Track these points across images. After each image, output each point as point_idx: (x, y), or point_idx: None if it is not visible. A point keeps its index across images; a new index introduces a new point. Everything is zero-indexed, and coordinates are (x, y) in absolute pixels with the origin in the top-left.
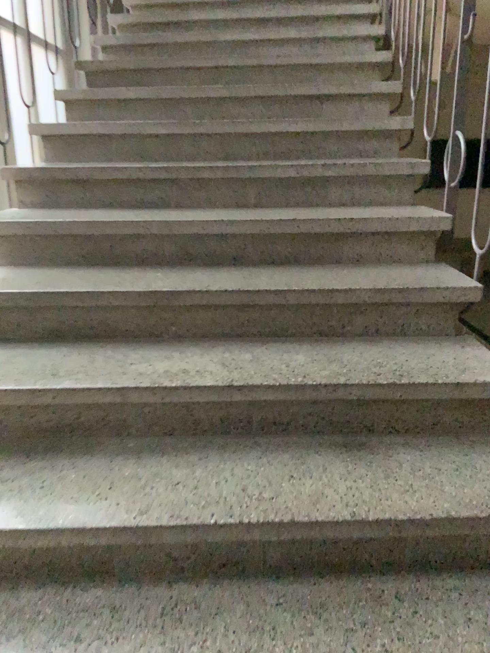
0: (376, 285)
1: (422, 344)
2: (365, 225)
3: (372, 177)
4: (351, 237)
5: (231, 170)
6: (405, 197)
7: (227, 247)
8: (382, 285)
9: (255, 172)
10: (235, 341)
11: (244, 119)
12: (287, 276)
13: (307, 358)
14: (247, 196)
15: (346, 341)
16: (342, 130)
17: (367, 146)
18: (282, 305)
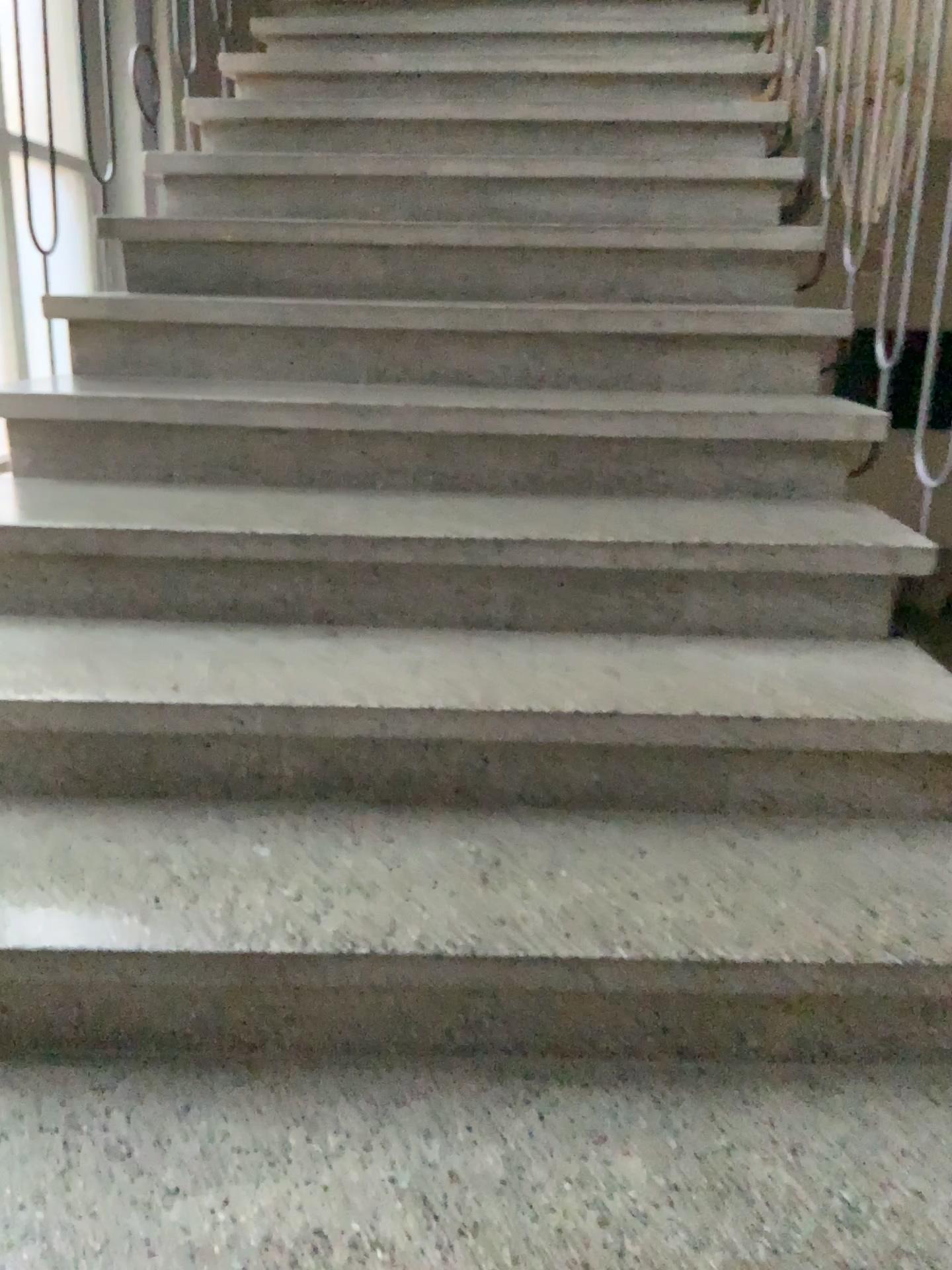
0: (831, 939)
1: (950, 1108)
2: (791, 736)
3: (796, 574)
4: (754, 756)
5: (455, 548)
6: (874, 624)
7: (443, 773)
8: (849, 949)
9: (513, 552)
10: (459, 1066)
11: (488, 393)
12: (598, 887)
13: (654, 1180)
14: (491, 605)
15: (746, 1080)
16: (719, 439)
17: (776, 479)
18: (586, 992)
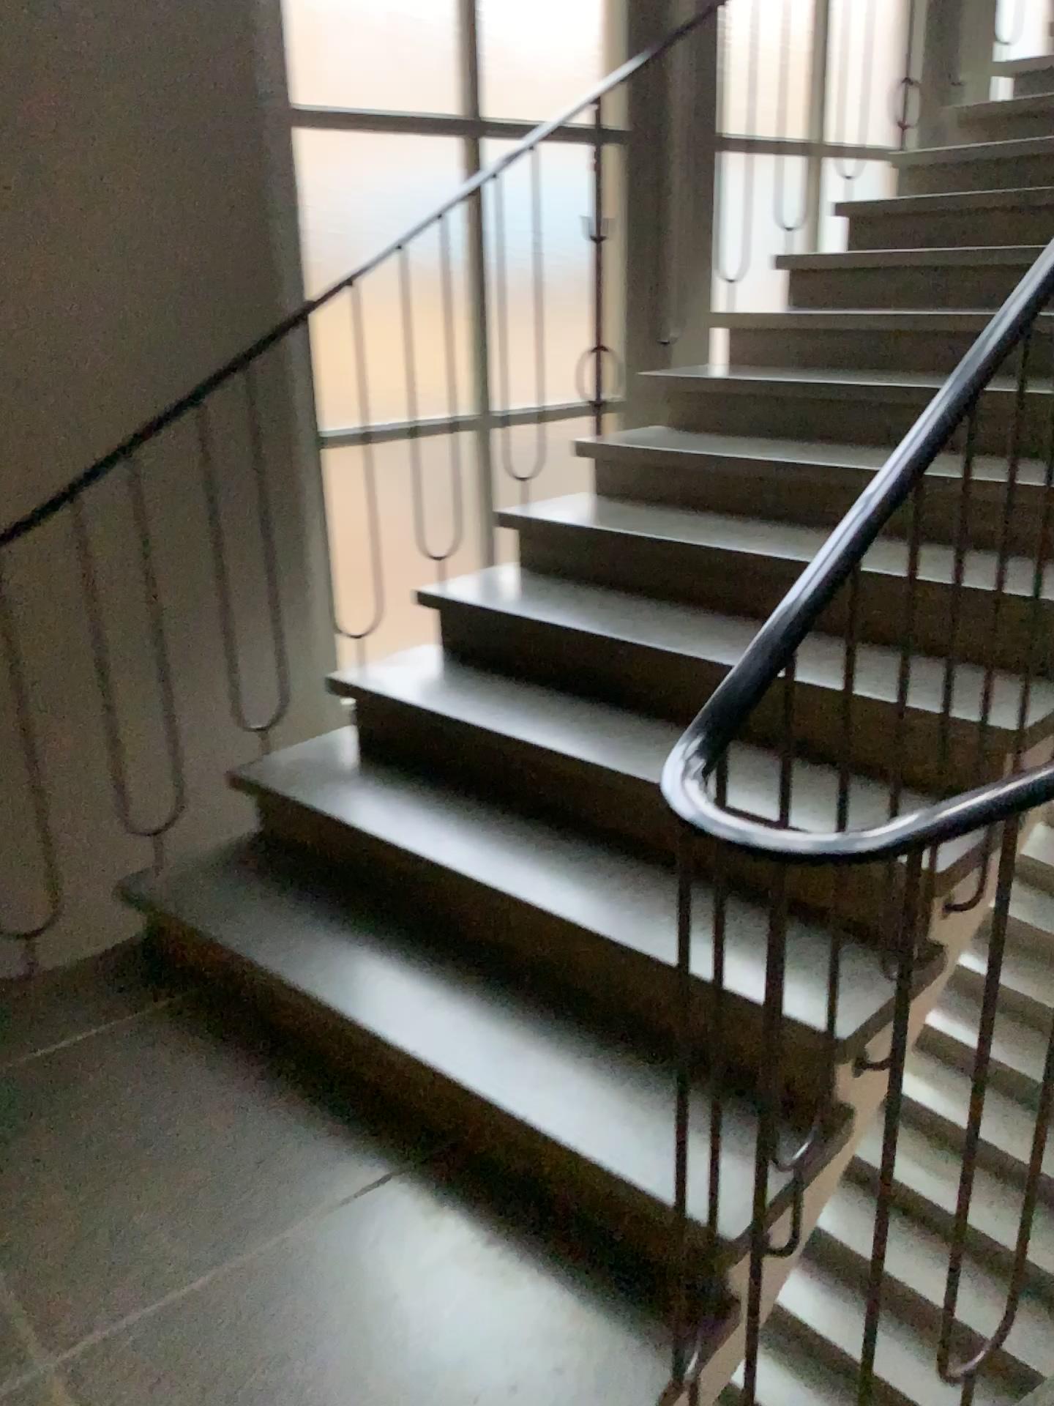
0: None
1: None
2: None
3: None
4: None
5: None
6: None
7: None
8: None
9: None
10: None
11: None
12: None
13: None
14: None
15: None
16: None
17: None
18: None
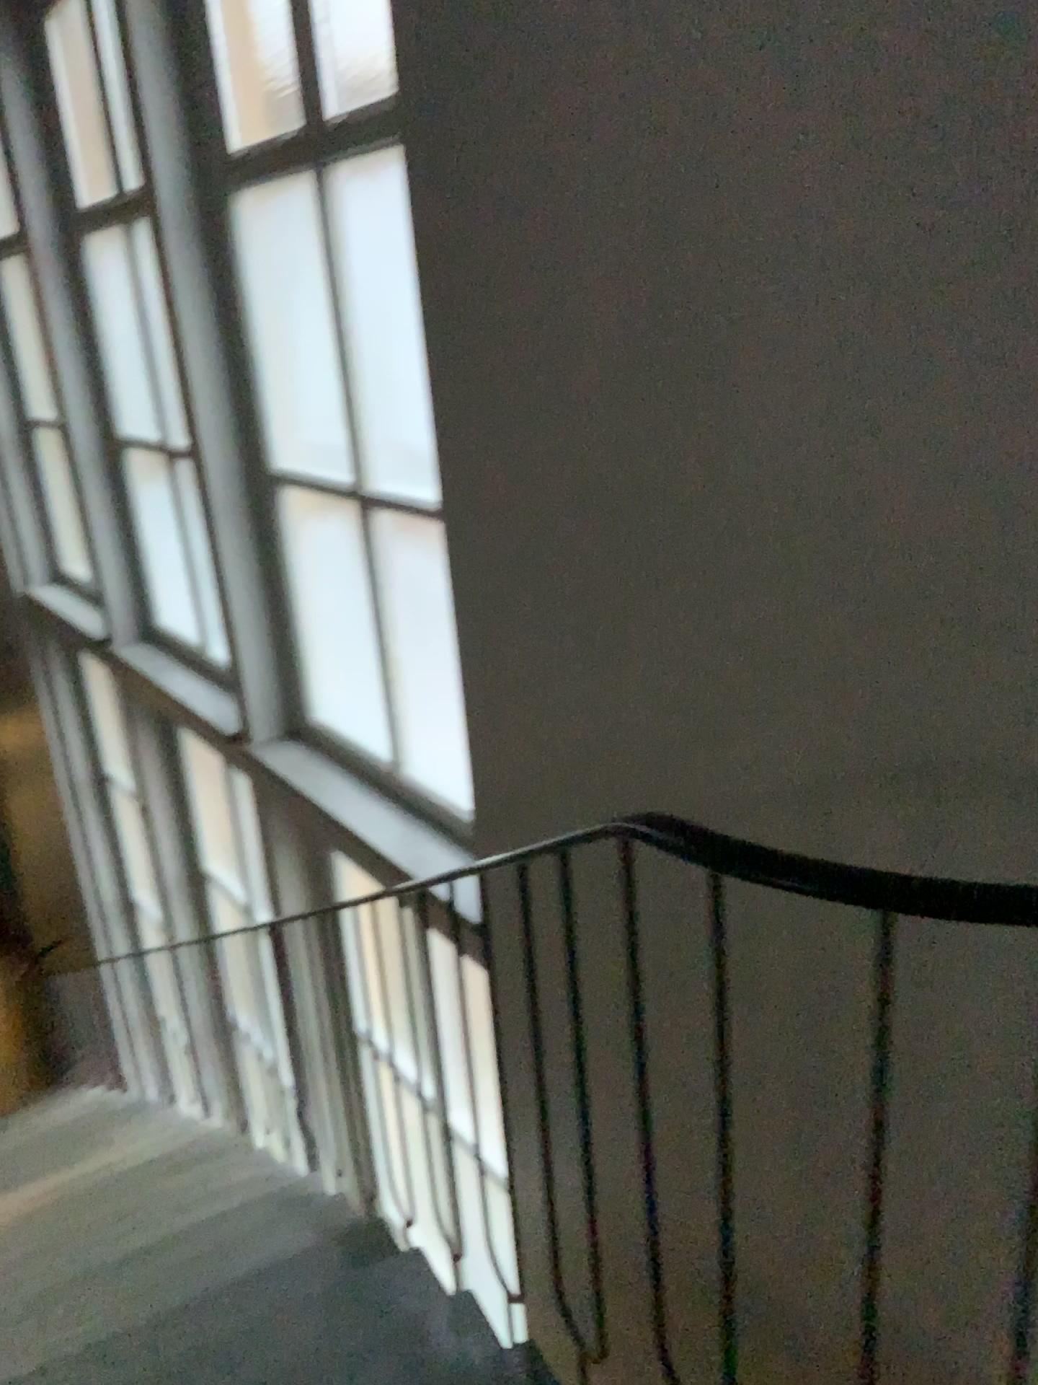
0: None
1: None
2: None
3: None
4: None
5: None
6: None
7: None
8: None
9: None
10: None
11: None
12: None
13: None
14: None
15: None
16: None
17: None
18: None
